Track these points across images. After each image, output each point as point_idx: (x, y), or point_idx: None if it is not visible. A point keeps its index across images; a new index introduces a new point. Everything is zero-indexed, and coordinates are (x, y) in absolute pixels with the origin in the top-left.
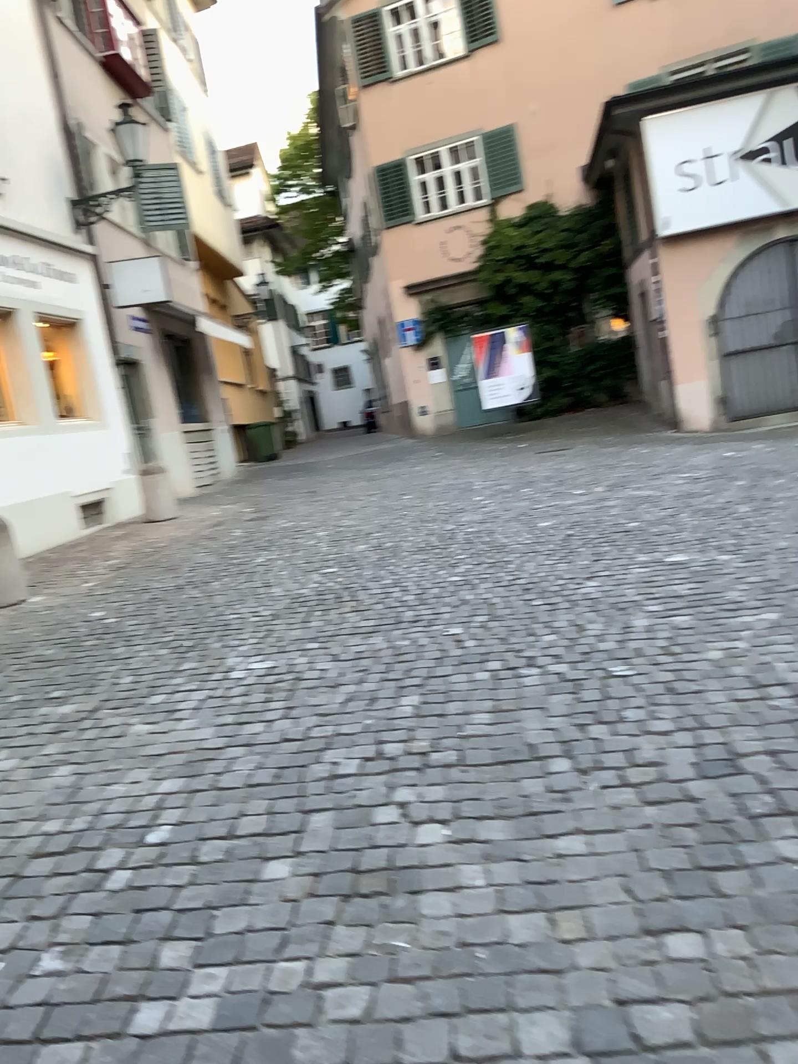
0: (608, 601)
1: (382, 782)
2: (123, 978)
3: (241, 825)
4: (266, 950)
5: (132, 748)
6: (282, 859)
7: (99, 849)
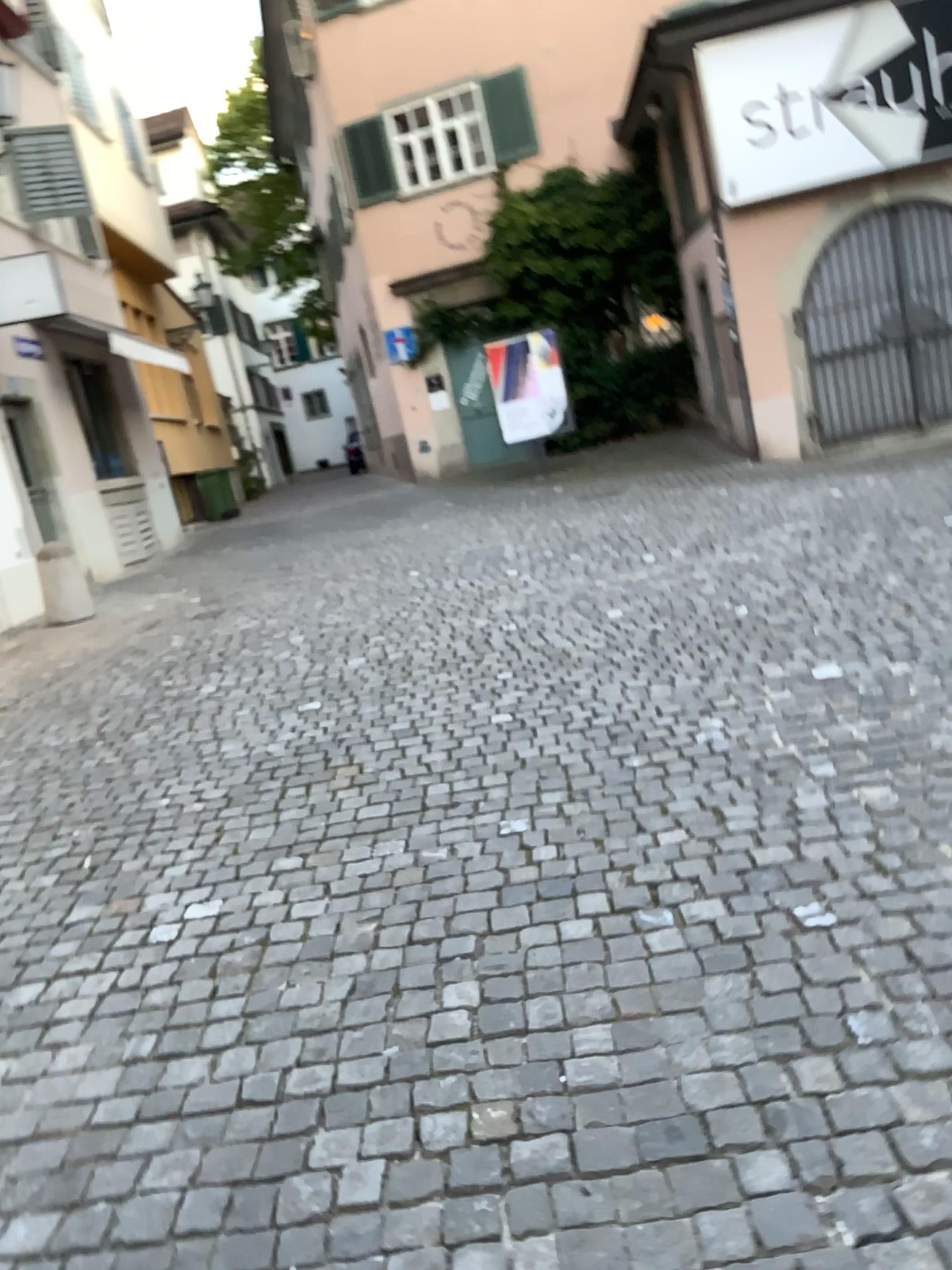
0: (749, 757)
1: (432, 1233)
2: None
3: None
4: None
5: None
6: None
7: None
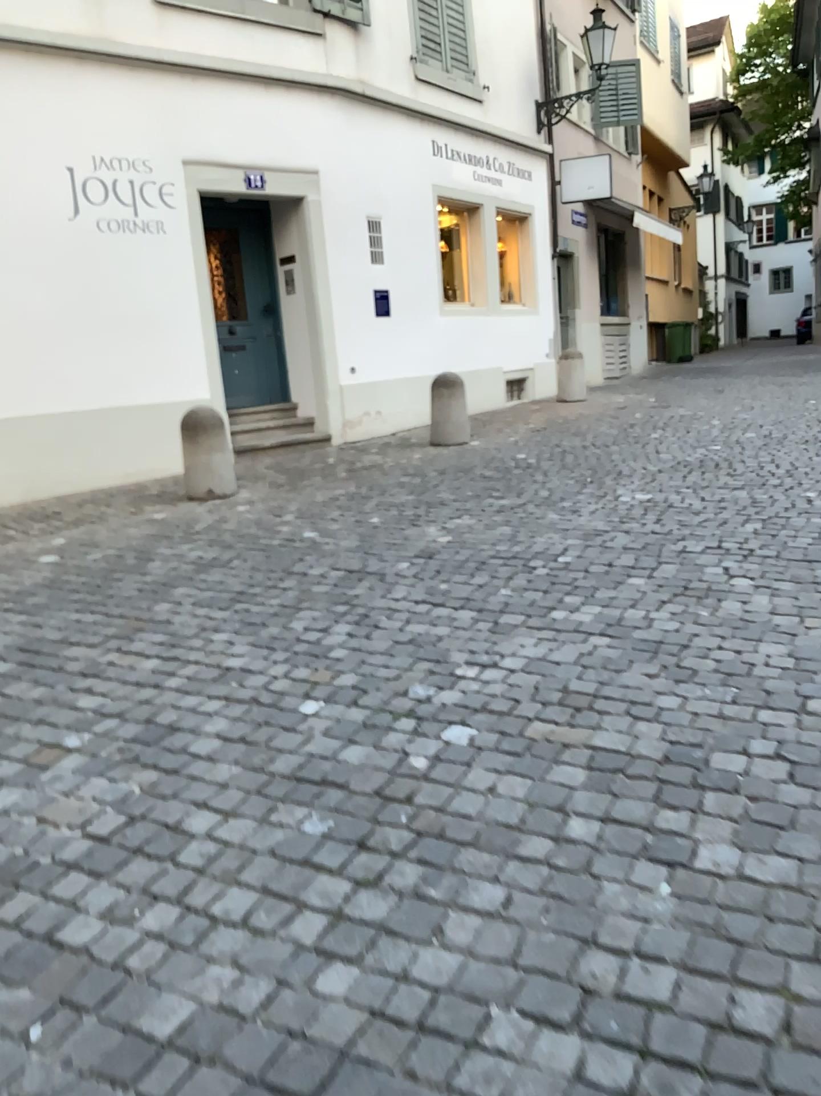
0: None
1: (717, 556)
2: (547, 600)
3: (619, 561)
4: (627, 604)
5: (551, 521)
6: (642, 576)
7: (532, 557)
